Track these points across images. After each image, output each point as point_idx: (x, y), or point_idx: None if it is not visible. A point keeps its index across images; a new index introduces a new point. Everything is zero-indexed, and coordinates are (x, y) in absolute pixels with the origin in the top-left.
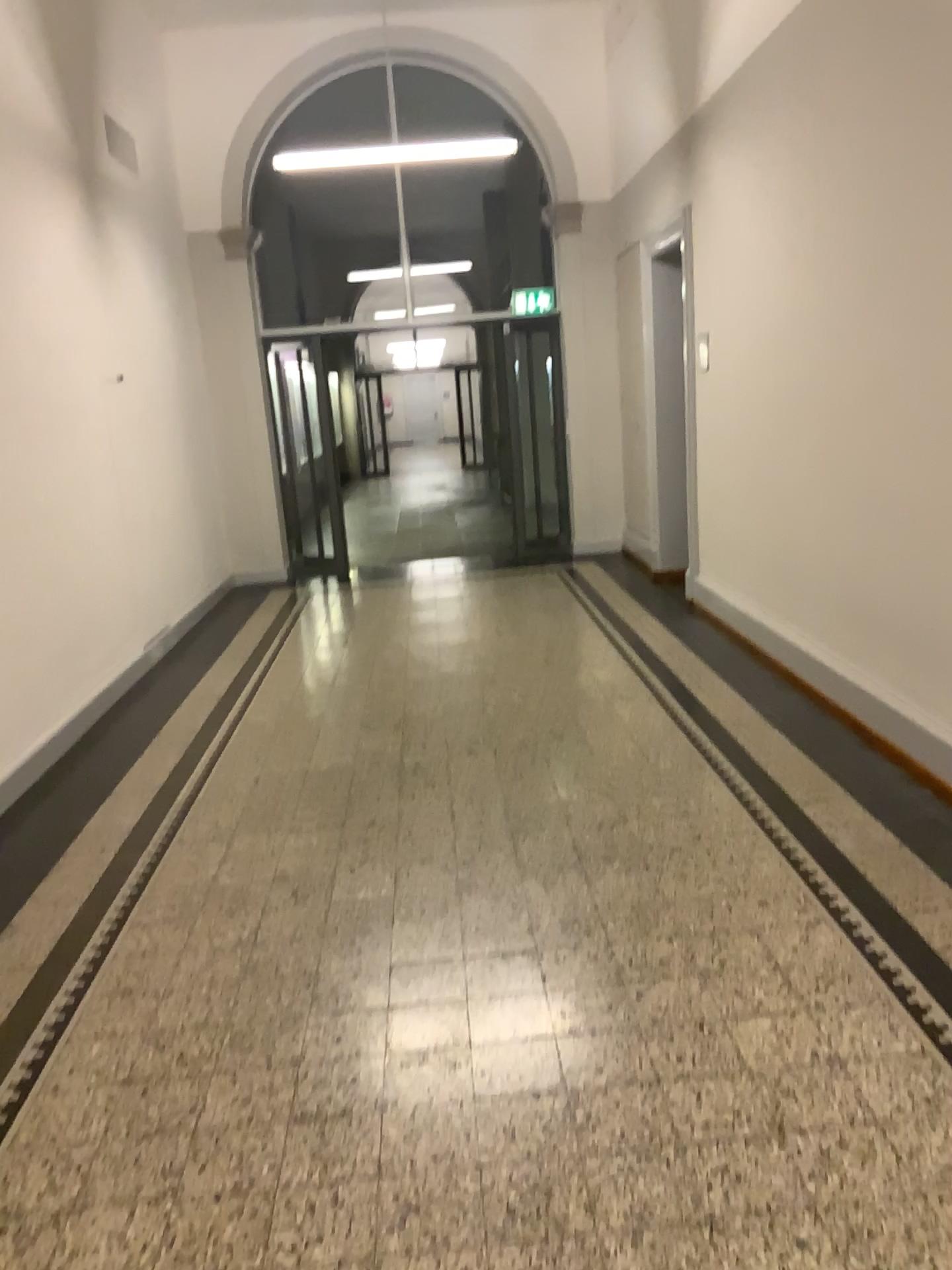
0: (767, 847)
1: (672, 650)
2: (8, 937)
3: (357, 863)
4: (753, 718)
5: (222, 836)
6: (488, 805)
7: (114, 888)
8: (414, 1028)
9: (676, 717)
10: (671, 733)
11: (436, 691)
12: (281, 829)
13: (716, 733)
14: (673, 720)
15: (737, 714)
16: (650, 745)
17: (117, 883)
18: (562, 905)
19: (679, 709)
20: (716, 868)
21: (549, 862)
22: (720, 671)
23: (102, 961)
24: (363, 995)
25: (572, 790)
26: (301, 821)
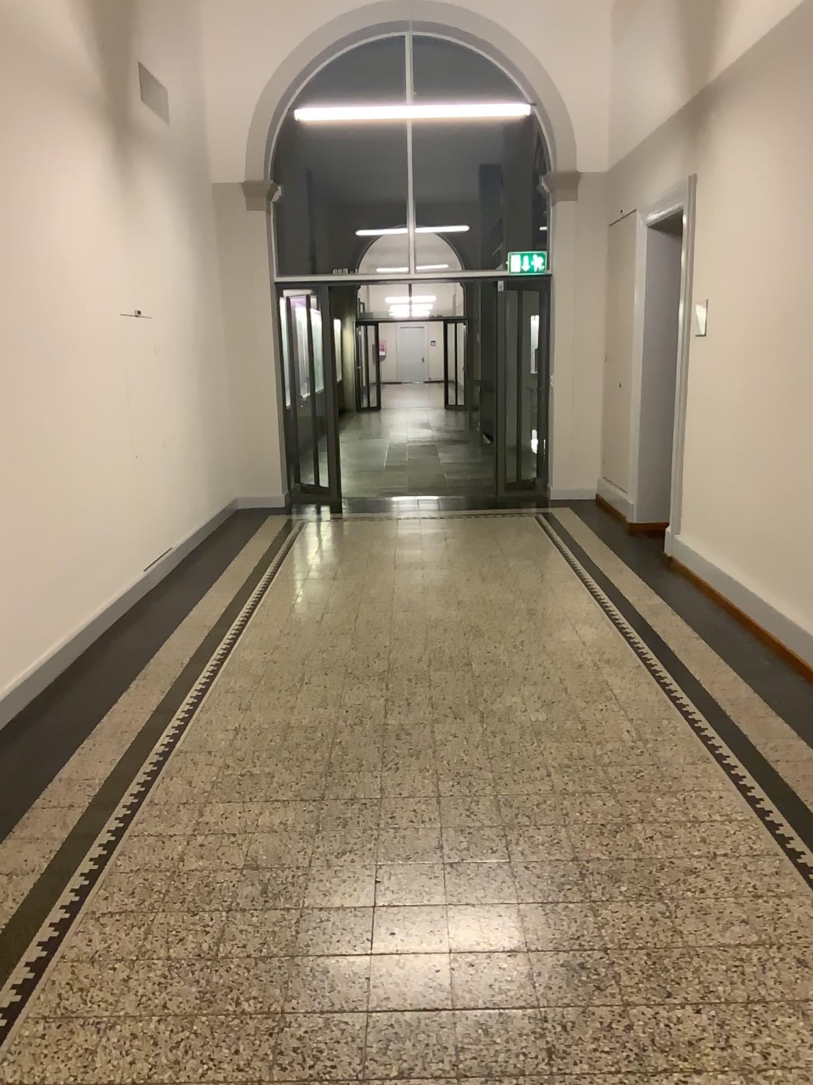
0: (796, 879)
1: (657, 612)
2: None
3: (336, 856)
4: (753, 700)
5: (194, 803)
6: (478, 789)
7: (71, 865)
8: None
9: (671, 692)
10: (667, 711)
11: (422, 641)
12: (256, 800)
13: (715, 716)
14: (668, 696)
15: (736, 695)
16: (647, 726)
17: (75, 858)
18: (567, 942)
19: (674, 683)
20: (742, 905)
21: (548, 875)
22: (710, 640)
23: (41, 971)
24: (335, 1062)
25: (567, 776)
26: (279, 792)
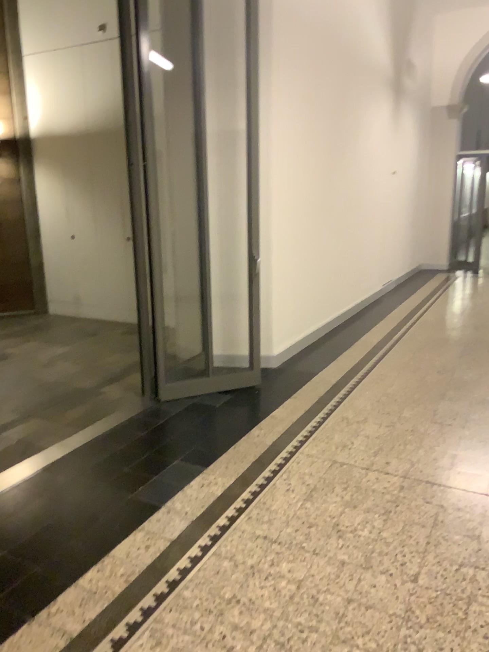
0: None
1: None
2: (339, 360)
3: (466, 366)
4: None
5: (413, 349)
6: None
7: (374, 355)
8: (480, 410)
9: None
10: None
11: None
12: (436, 351)
13: None
14: None
15: None
16: None
17: (375, 354)
18: None
19: None
20: None
21: None
22: None
23: (370, 372)
24: (462, 399)
25: None
26: (445, 351)
